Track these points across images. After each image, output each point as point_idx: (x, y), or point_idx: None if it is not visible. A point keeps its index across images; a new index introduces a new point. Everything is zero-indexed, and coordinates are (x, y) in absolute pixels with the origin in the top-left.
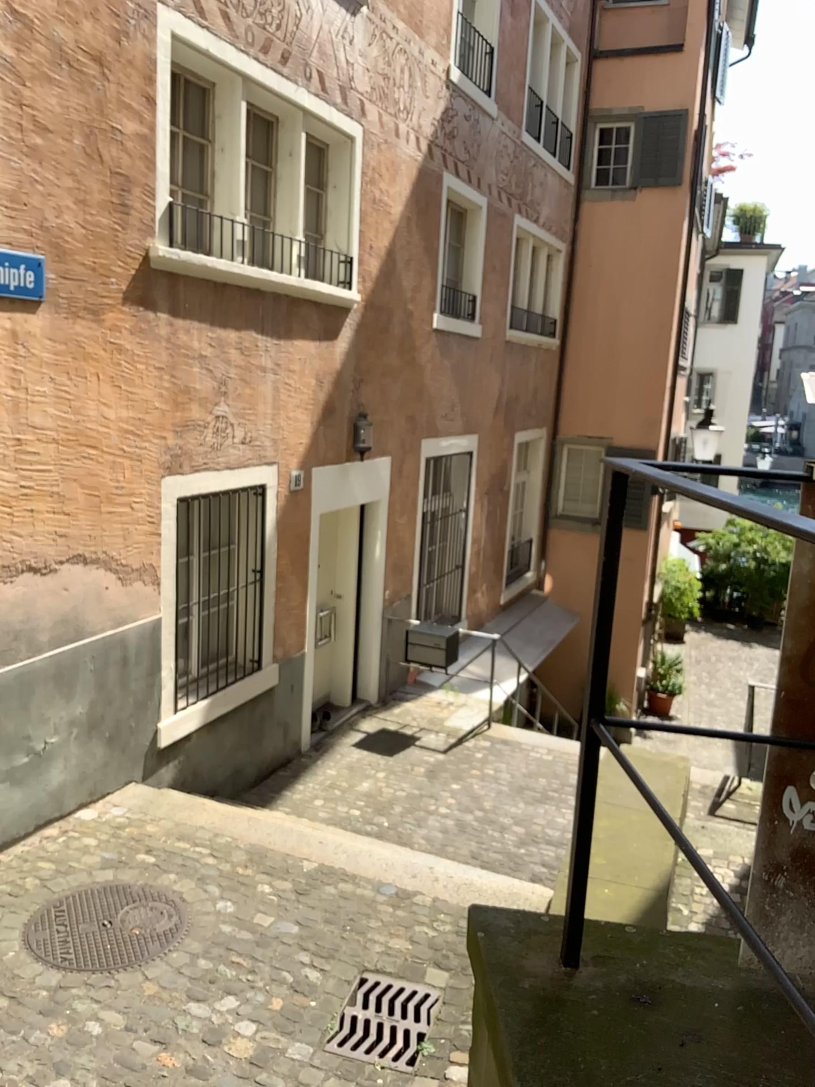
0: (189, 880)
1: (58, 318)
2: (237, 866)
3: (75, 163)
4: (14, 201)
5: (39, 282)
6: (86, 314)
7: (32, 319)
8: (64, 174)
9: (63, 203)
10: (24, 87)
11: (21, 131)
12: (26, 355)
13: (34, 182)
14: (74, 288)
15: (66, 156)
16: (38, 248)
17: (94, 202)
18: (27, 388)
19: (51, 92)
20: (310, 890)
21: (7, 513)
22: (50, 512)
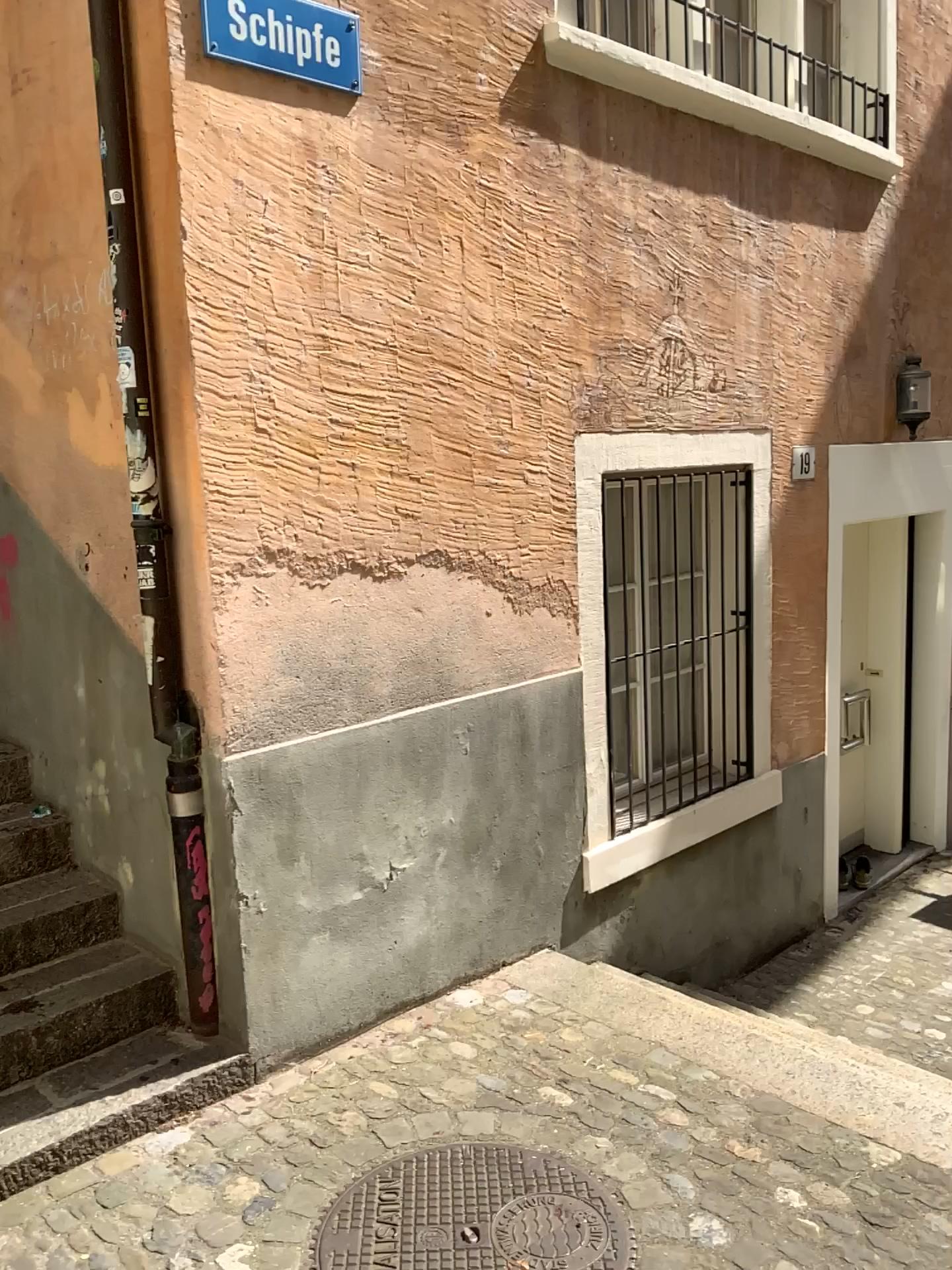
0: (633, 1155)
1: (383, 127)
2: (728, 1139)
3: None
4: None
5: (346, 56)
6: (431, 126)
7: (338, 124)
8: None
9: None
10: None
11: None
12: (329, 191)
13: None
14: (410, 76)
15: None
16: None
17: None
18: (334, 247)
19: None
20: (890, 1222)
21: (308, 468)
22: (384, 471)
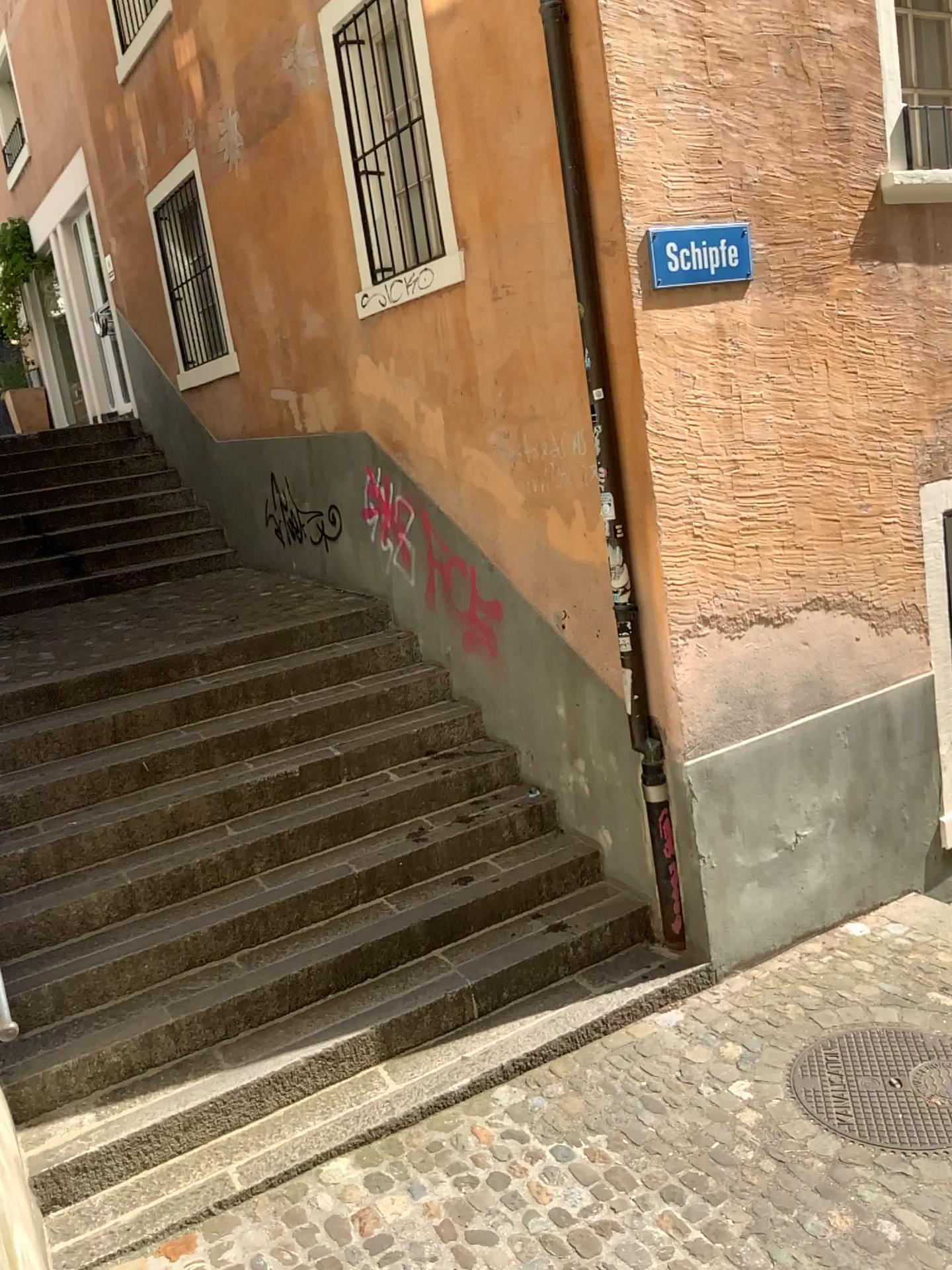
0: None
1: (769, 298)
2: None
3: (774, 90)
4: (704, 162)
5: (743, 257)
6: (802, 285)
7: (738, 306)
8: (762, 108)
9: (763, 147)
10: (704, 11)
11: (706, 69)
12: (733, 354)
13: (726, 131)
14: (786, 255)
15: (762, 84)
16: (739, 213)
17: (802, 134)
18: (739, 394)
19: (737, 6)
20: None
21: (728, 554)
22: (780, 547)
